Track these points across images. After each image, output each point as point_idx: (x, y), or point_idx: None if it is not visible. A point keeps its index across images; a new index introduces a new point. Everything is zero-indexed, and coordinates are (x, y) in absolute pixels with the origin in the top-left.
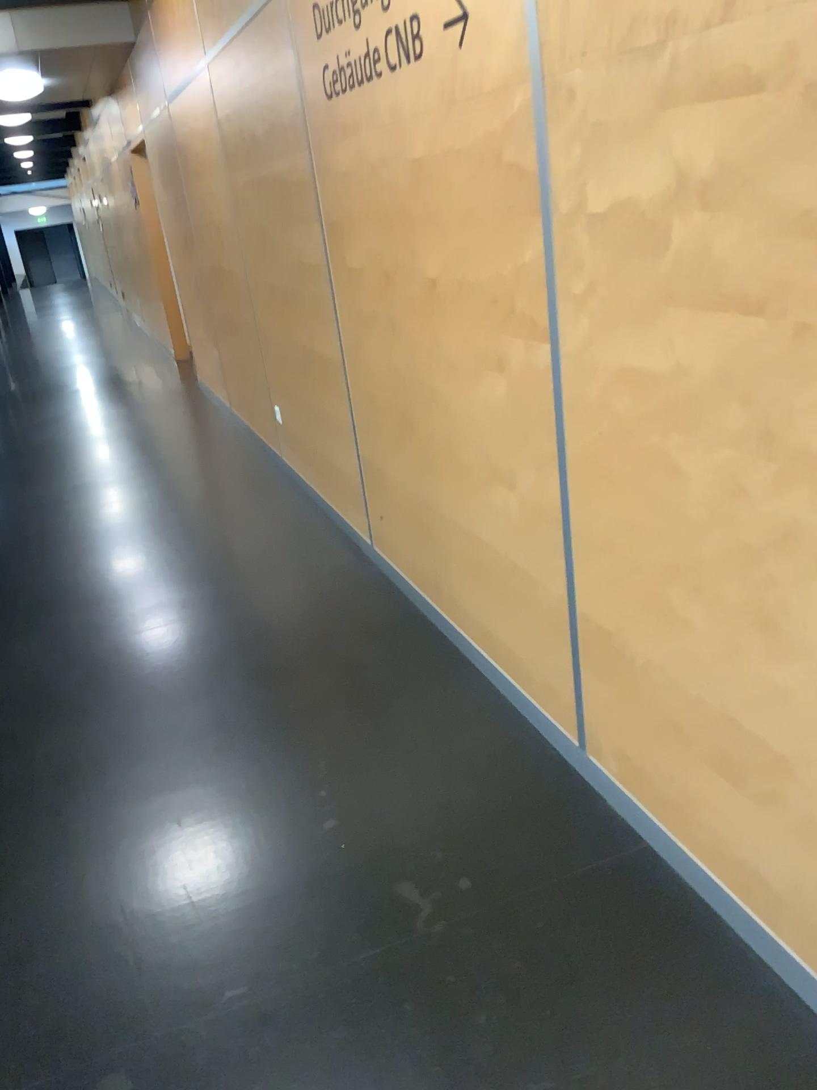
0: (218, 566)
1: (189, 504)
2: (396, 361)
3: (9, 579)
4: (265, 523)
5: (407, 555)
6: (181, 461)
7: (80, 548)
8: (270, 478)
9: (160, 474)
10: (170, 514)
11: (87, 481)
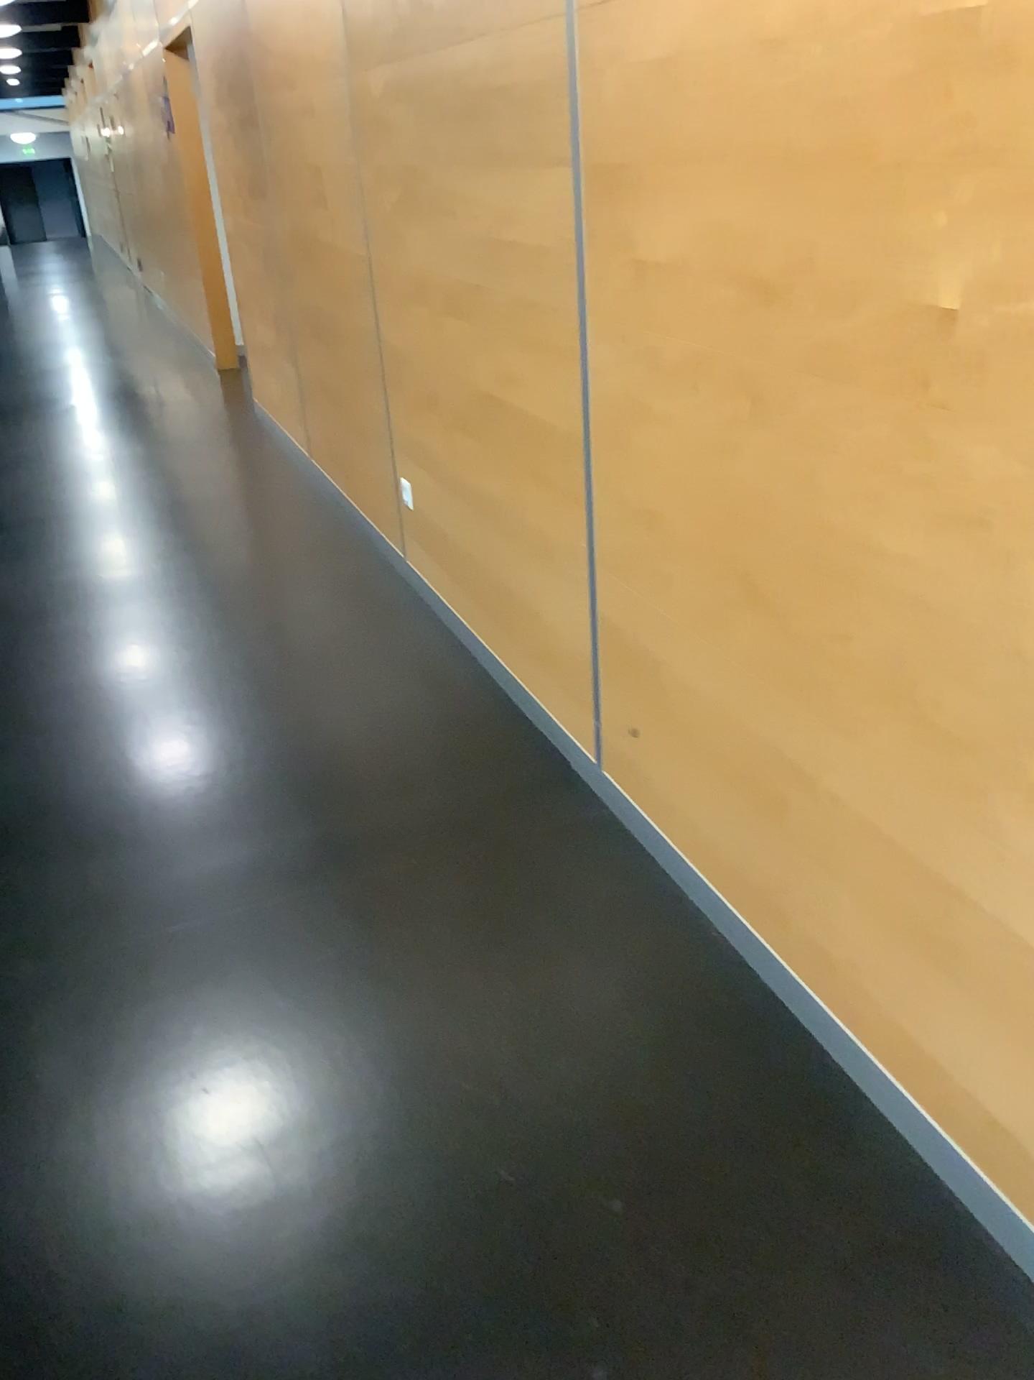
0: (319, 781)
1: (257, 637)
2: (747, 472)
3: None
4: (391, 690)
5: (694, 821)
6: (239, 550)
7: (73, 714)
8: (387, 595)
9: (206, 573)
10: (226, 656)
11: (87, 578)
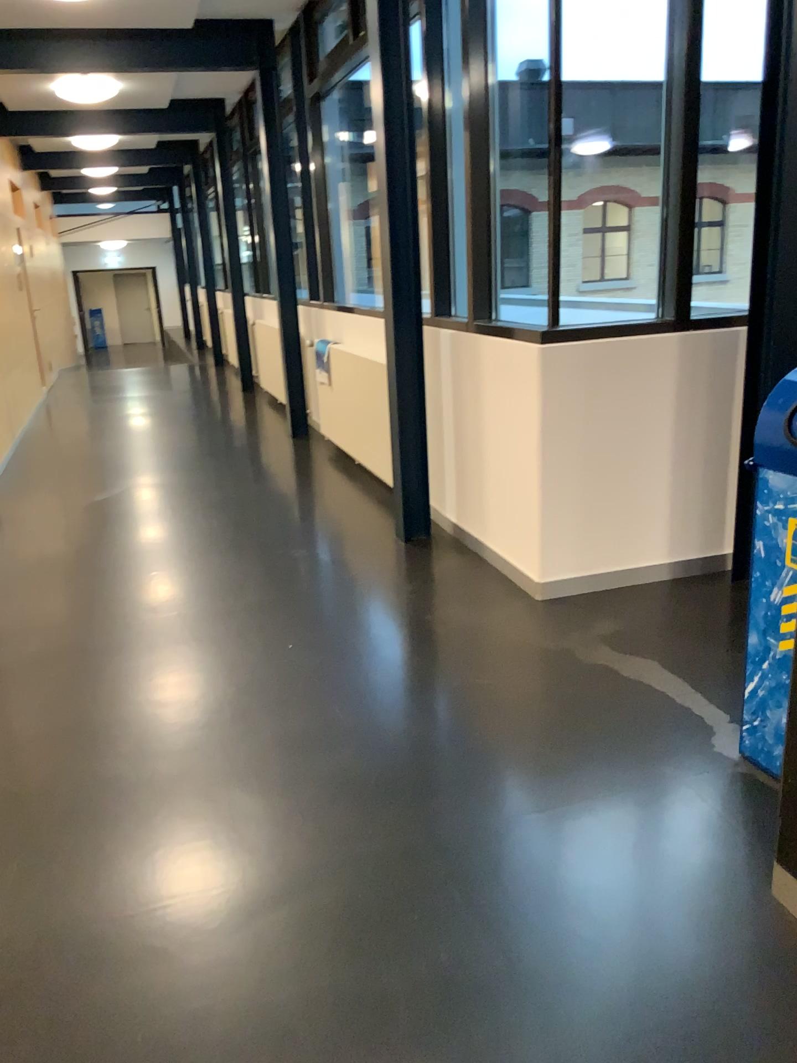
0: None
1: None
2: None
3: None
4: None
5: None
6: None
7: None
8: None
9: None
10: None
11: None
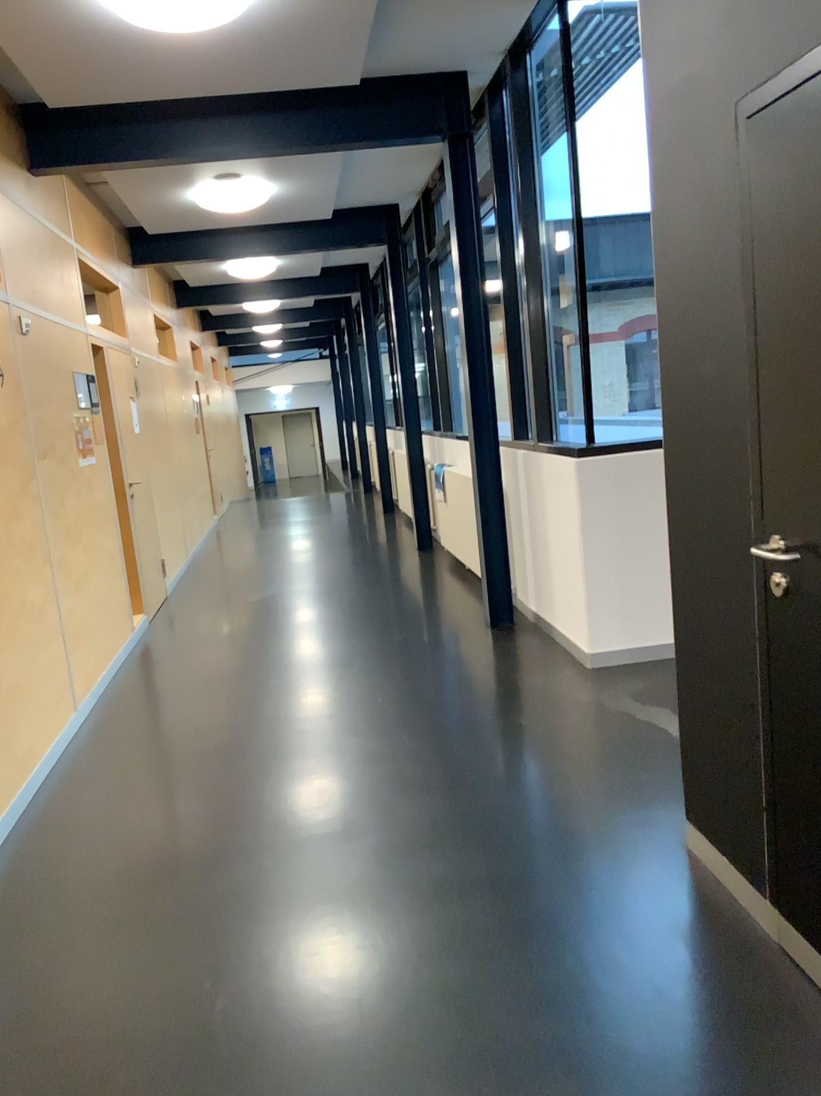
0: (128, 926)
1: None
2: None
3: (447, 977)
4: None
5: None
6: None
7: (325, 1065)
8: None
9: None
10: None
11: None
